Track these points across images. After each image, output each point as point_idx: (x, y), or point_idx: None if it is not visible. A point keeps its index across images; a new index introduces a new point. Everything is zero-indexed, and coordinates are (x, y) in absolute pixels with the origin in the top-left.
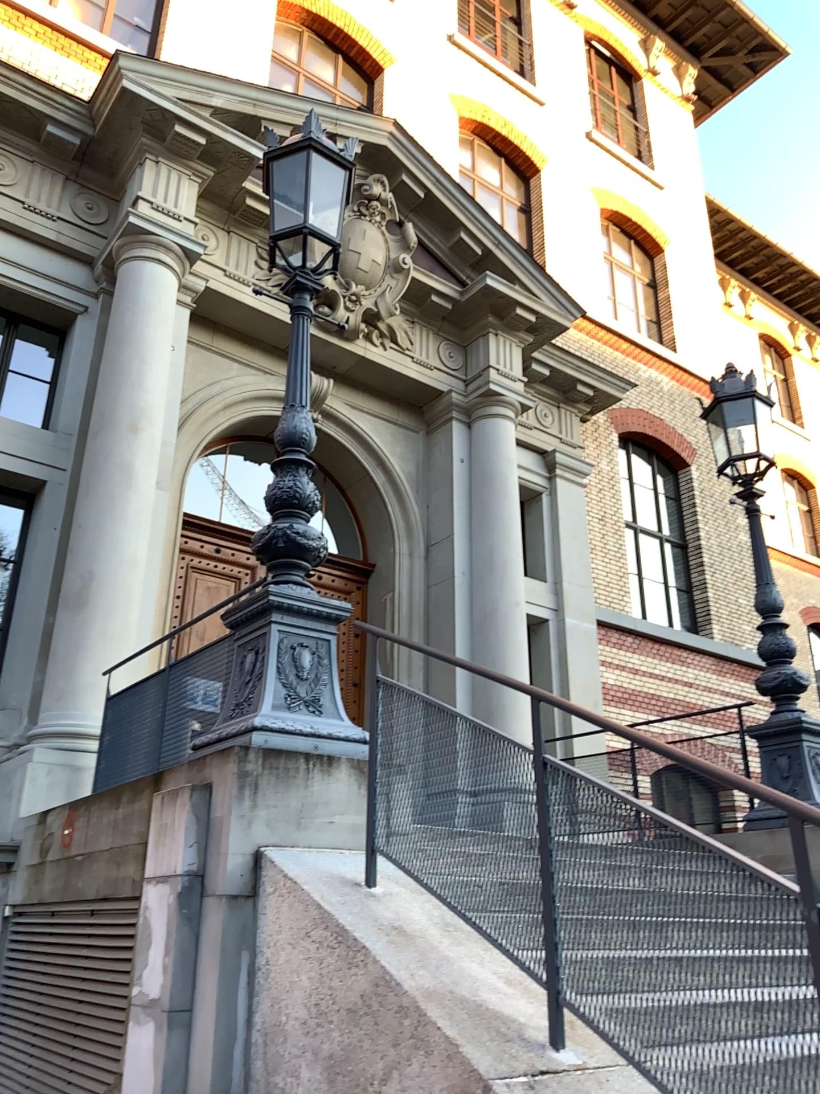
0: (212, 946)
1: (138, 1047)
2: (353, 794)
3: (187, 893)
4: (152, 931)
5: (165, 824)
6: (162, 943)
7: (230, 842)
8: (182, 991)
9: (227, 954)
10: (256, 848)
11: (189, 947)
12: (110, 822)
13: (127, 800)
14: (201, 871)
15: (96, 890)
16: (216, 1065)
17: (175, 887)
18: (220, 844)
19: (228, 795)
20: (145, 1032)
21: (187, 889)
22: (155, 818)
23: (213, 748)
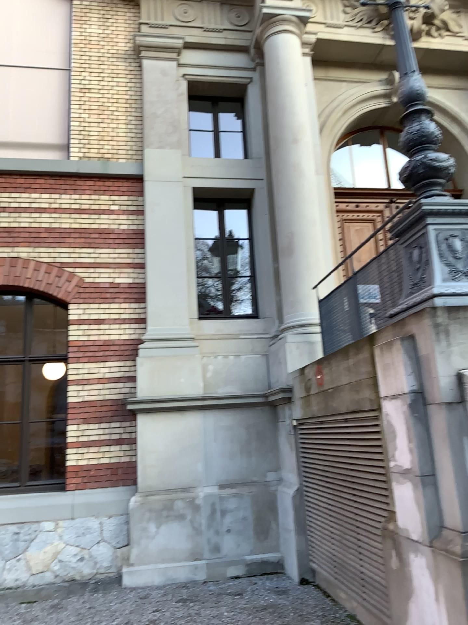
0: (440, 435)
1: (403, 496)
2: None
3: (414, 404)
4: (395, 429)
5: (387, 364)
6: (404, 435)
7: (437, 370)
8: (425, 464)
9: (452, 440)
10: (455, 371)
11: (423, 437)
12: (347, 368)
13: (355, 354)
14: (420, 390)
15: (348, 407)
16: (460, 507)
17: (404, 401)
18: (431, 371)
19: (428, 340)
20: (407, 488)
21: (413, 402)
22: (379, 361)
23: (406, 313)
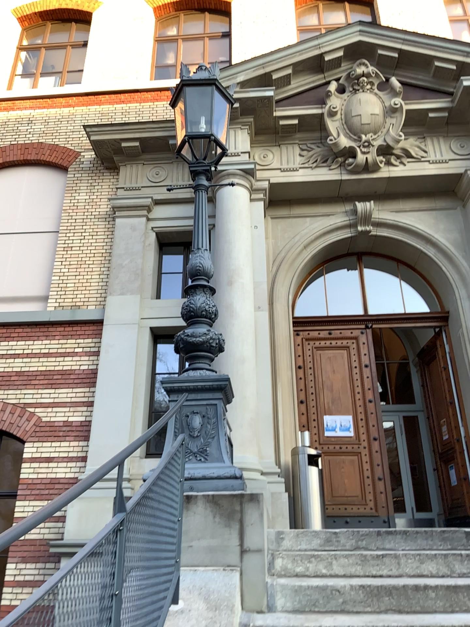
0: None
1: None
2: (207, 521)
3: None
4: None
5: None
6: None
7: None
8: None
9: None
10: None
11: None
12: None
13: None
14: None
15: None
16: None
17: None
18: None
19: None
20: None
21: None
22: None
23: None
